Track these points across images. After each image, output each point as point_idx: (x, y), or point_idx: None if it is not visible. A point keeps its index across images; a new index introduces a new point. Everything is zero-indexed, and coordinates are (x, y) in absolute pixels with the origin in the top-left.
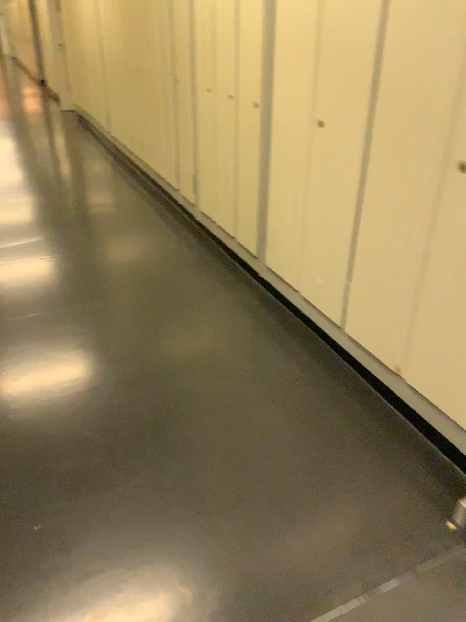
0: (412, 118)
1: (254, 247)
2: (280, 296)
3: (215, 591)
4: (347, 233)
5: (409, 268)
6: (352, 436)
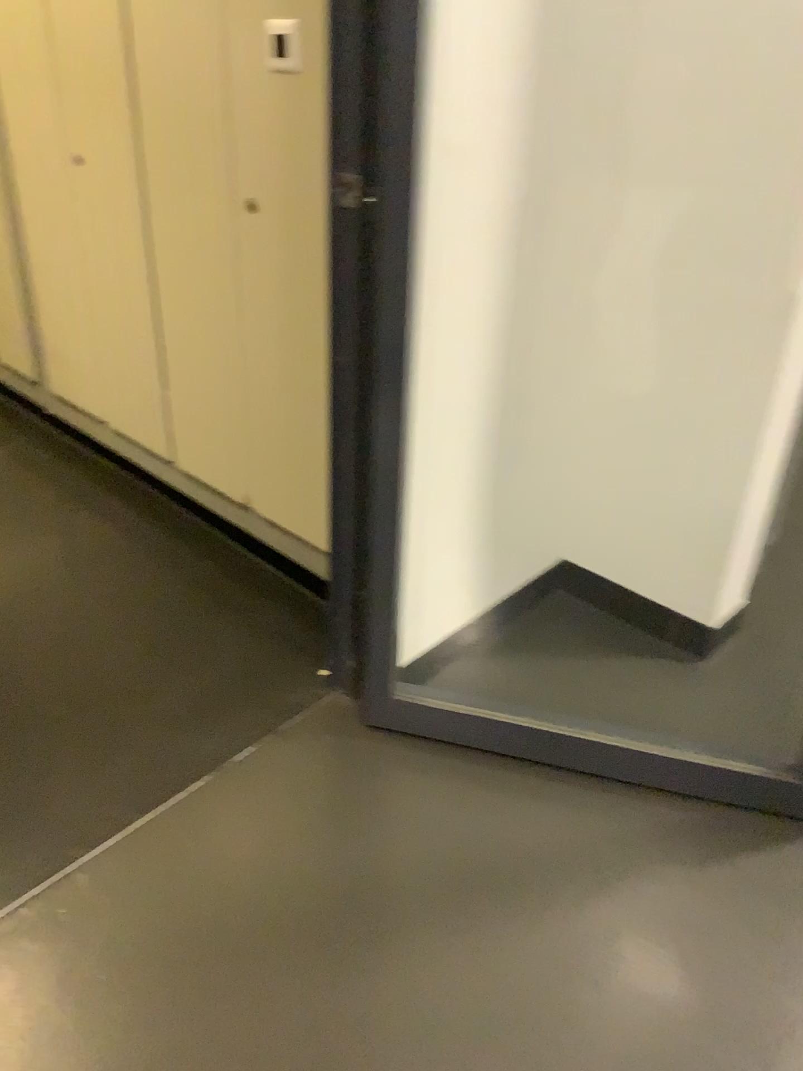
0: (186, 145)
1: (28, 365)
2: (82, 436)
3: (1, 821)
4: (146, 319)
5: (227, 353)
6: (198, 601)
